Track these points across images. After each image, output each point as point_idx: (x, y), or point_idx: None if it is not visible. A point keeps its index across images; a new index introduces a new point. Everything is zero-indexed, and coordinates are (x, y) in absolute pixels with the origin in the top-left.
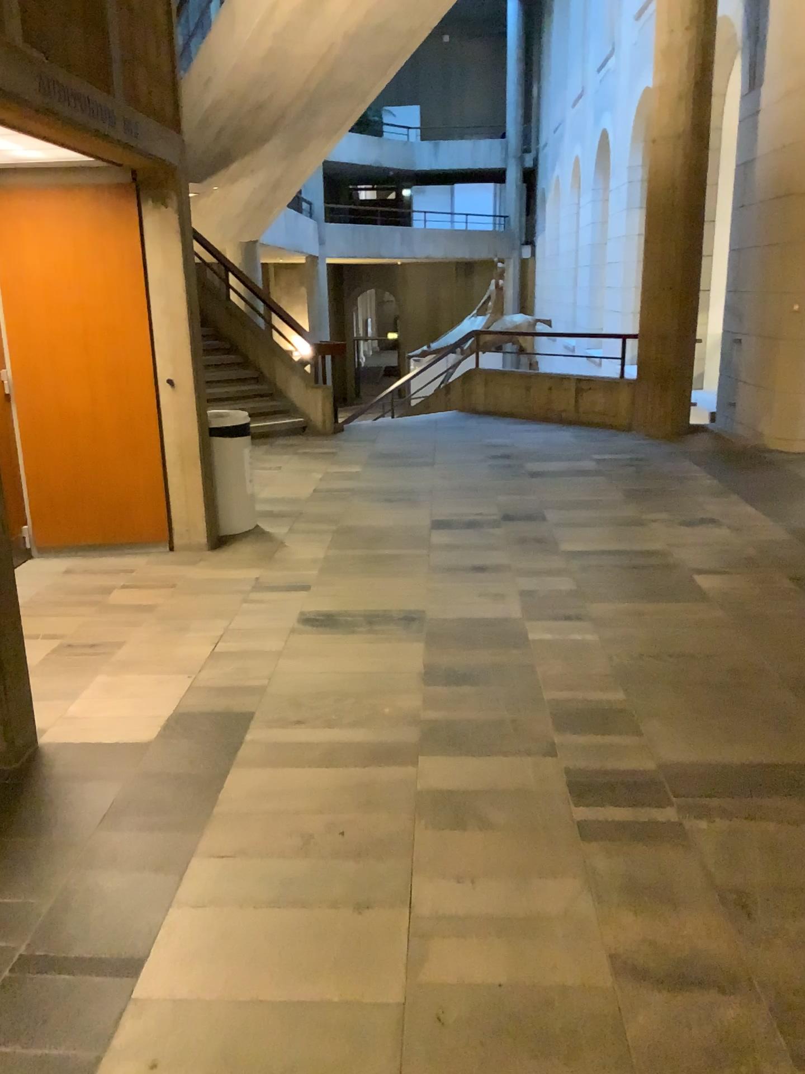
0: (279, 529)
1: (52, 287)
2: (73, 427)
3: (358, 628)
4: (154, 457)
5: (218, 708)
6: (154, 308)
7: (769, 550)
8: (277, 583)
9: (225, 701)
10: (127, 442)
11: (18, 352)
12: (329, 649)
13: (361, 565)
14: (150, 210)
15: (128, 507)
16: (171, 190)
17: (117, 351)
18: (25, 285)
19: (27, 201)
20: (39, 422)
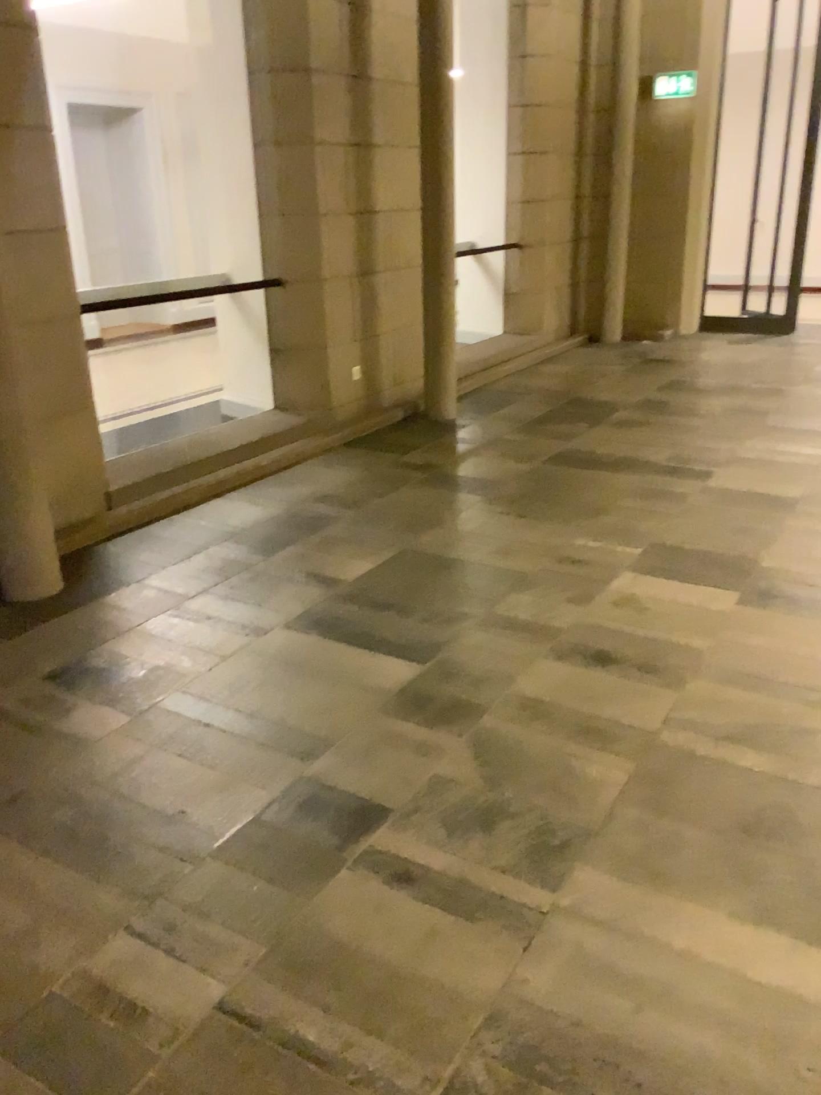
0: None
1: None
2: None
3: None
4: None
5: None
6: None
7: (190, 587)
8: None
9: None
10: None
11: None
12: None
13: None
14: None
15: None
16: None
17: None
18: None
19: None
20: None
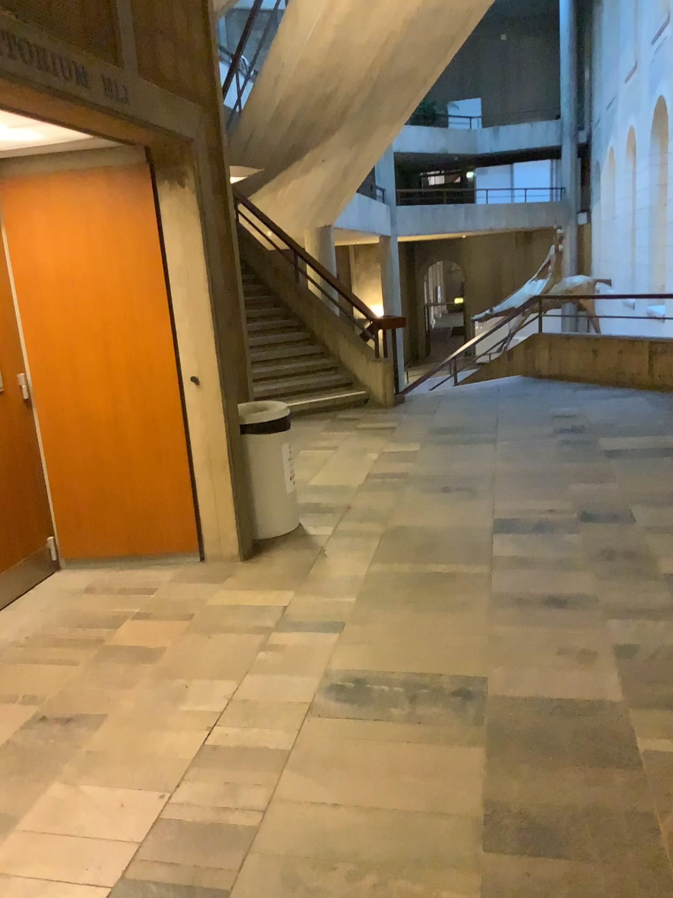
0: (320, 537)
1: (66, 282)
2: (94, 432)
3: (396, 710)
4: (178, 461)
5: (181, 877)
6: (172, 298)
7: None
8: (304, 622)
9: (193, 864)
10: (150, 447)
11: (34, 353)
12: (353, 752)
13: (408, 593)
14: (165, 191)
15: (153, 517)
16: (186, 167)
17: (137, 348)
18: (38, 281)
19: (36, 191)
20: (58, 427)
